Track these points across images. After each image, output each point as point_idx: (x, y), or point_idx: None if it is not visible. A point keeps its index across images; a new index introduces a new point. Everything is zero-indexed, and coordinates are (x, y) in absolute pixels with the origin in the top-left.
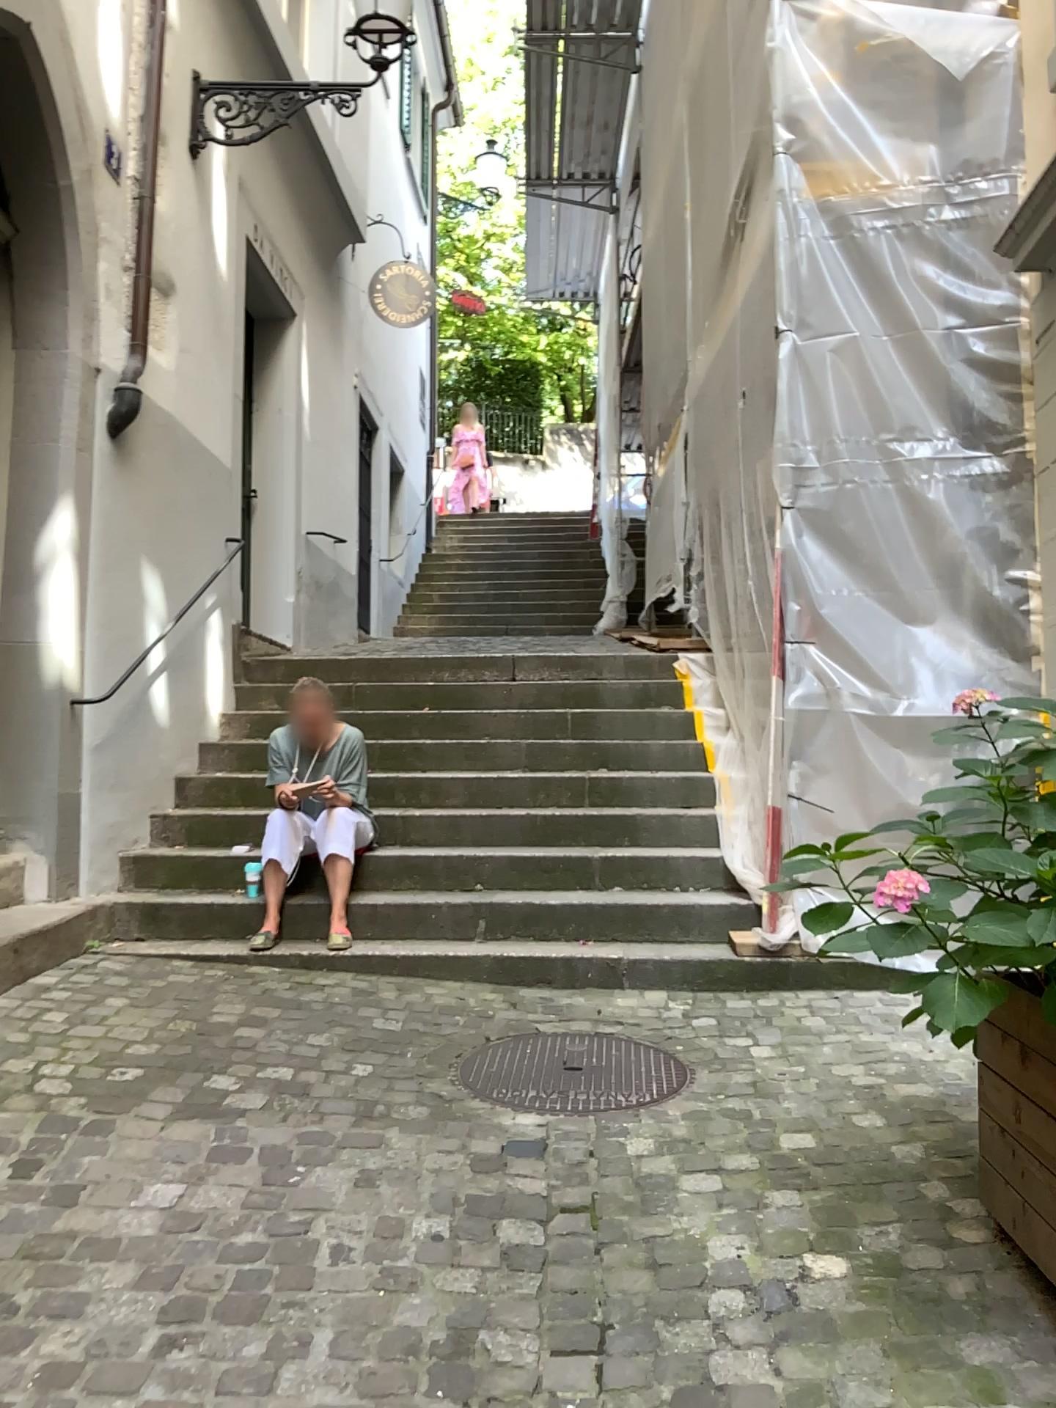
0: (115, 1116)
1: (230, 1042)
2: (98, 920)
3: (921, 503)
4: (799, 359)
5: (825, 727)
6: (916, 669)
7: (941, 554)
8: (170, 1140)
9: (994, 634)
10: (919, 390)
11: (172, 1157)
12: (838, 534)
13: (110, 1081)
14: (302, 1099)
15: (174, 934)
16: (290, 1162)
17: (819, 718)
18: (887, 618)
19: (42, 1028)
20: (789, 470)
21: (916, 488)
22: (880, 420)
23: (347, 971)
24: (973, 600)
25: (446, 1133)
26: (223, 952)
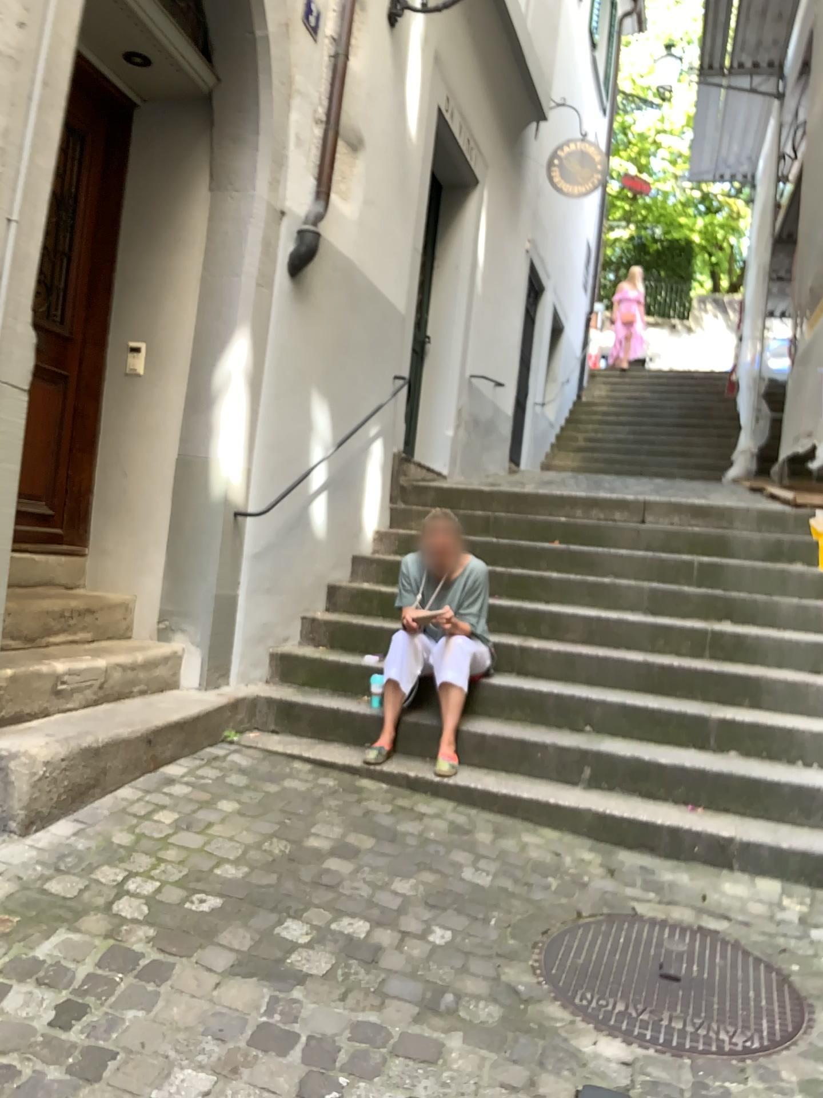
0: (172, 963)
1: (314, 878)
2: (237, 713)
3: None
4: None
5: None
6: None
7: None
8: (214, 1009)
9: None
10: None
11: (210, 1036)
12: None
13: (184, 912)
14: (366, 971)
15: (300, 734)
16: (330, 1072)
17: None
18: None
19: (146, 830)
20: None
21: None
22: None
23: (449, 800)
24: None
25: (512, 1060)
26: (337, 763)
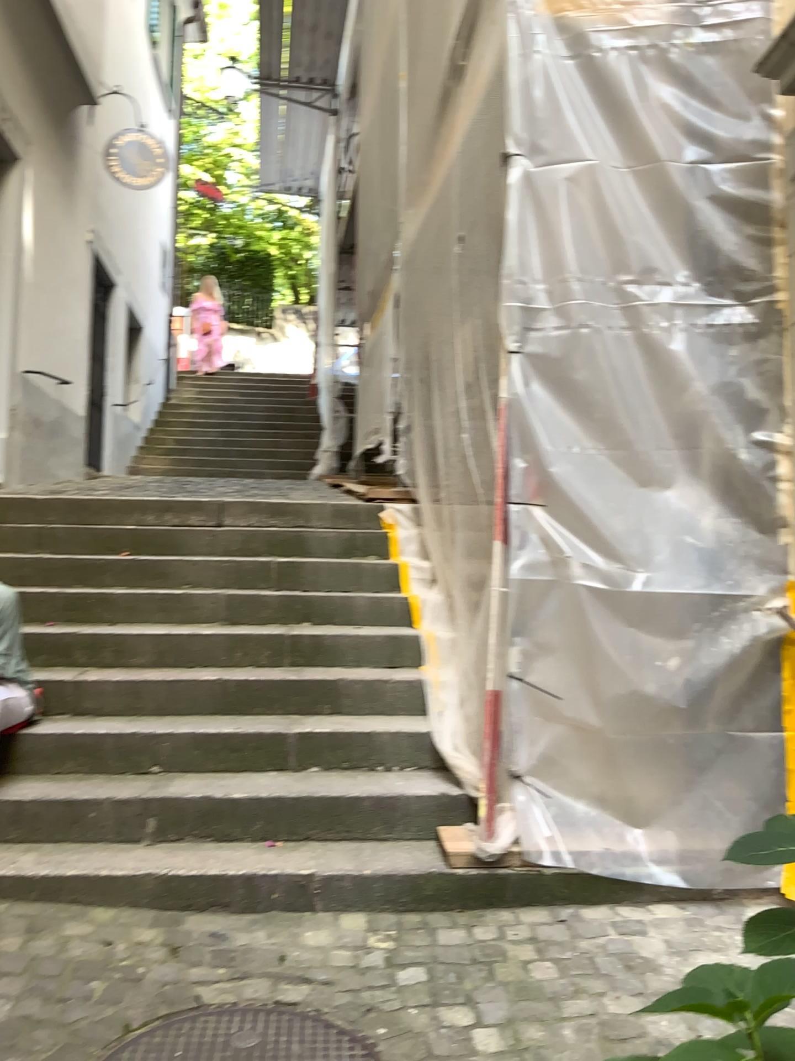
0: None
1: None
2: None
3: (660, 352)
4: (529, 189)
5: (551, 600)
6: (652, 537)
7: (681, 410)
8: None
9: (737, 501)
10: (659, 227)
11: None
12: (568, 383)
13: None
14: None
15: None
16: None
17: (543, 590)
18: (622, 479)
19: None
20: (516, 309)
21: (655, 335)
22: (615, 259)
23: None
24: (715, 462)
25: None
26: None
